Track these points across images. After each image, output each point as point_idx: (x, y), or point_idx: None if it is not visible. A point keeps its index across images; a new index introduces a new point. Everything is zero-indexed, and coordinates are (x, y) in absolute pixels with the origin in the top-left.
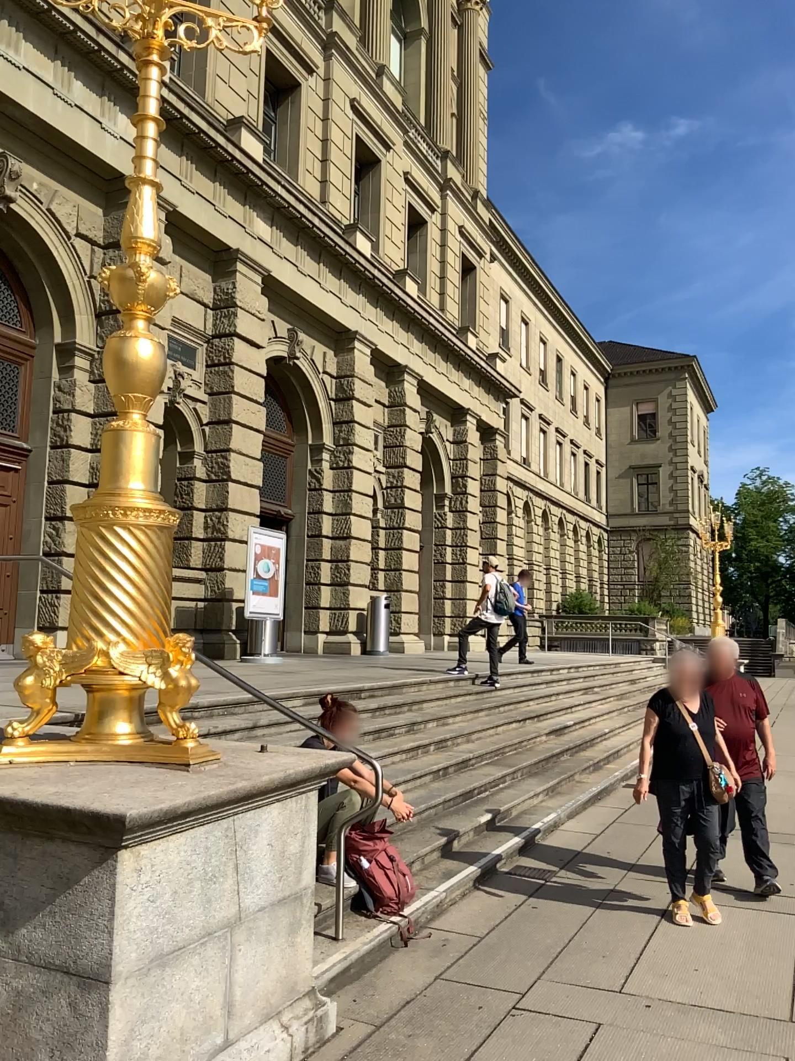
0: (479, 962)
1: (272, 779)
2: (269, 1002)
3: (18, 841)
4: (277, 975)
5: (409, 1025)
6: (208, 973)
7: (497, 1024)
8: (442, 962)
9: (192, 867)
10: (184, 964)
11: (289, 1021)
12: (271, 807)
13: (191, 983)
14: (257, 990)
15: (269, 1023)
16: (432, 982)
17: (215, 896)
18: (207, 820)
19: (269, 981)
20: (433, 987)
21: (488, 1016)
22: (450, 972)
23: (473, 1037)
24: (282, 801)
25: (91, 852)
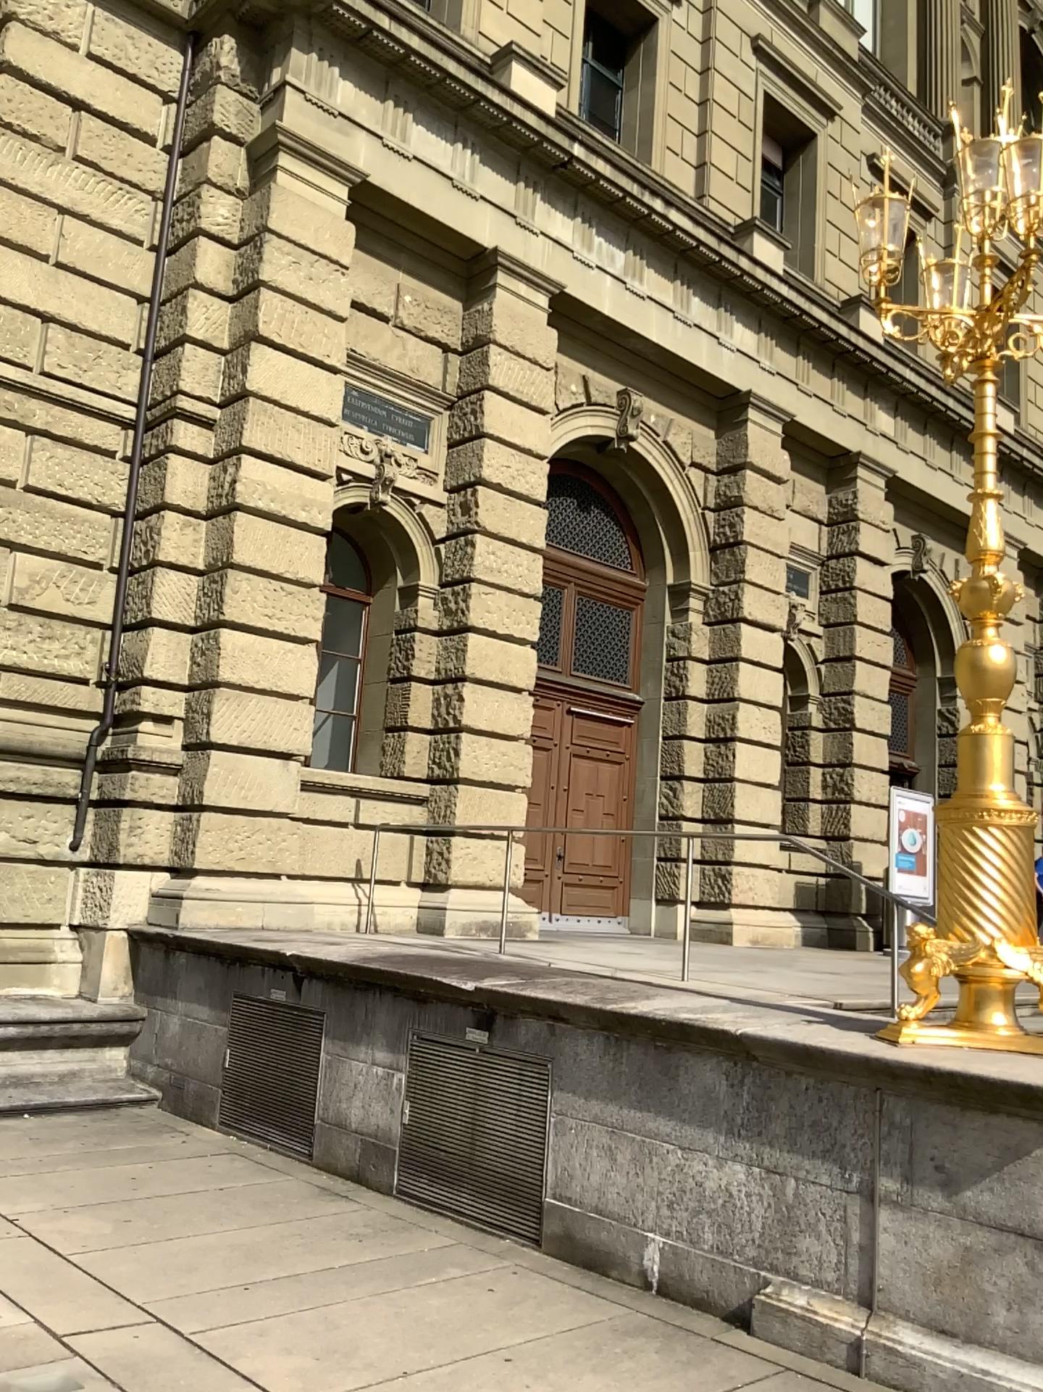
0: None
1: None
2: None
3: (951, 1111)
4: None
5: None
6: None
7: None
8: None
9: None
10: None
11: None
12: None
13: None
14: None
15: None
16: None
17: None
18: None
19: None
20: None
21: None
22: None
23: None
24: None
25: (1030, 1127)
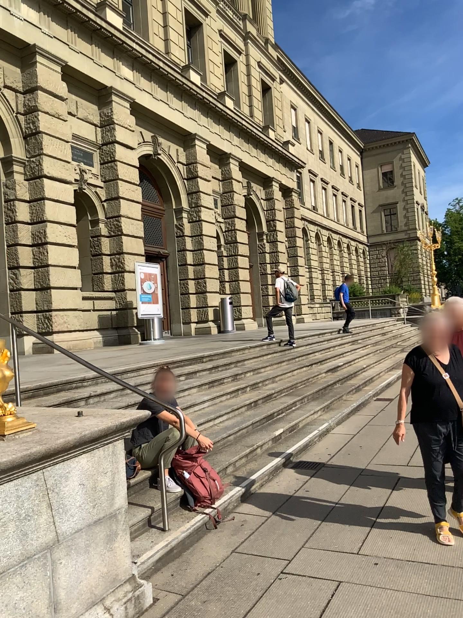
0: (262, 538)
1: (71, 439)
2: (94, 593)
3: None
4: (99, 573)
5: (207, 591)
6: (31, 586)
7: (268, 587)
8: (237, 540)
9: (4, 513)
10: (6, 584)
11: (112, 602)
12: (77, 458)
13: (15, 596)
14: (81, 587)
15: (95, 607)
16: (229, 554)
17: (31, 530)
18: (14, 477)
19: (90, 579)
20: (228, 559)
21: (262, 580)
22: (242, 546)
23: (250, 598)
24: (87, 453)
25: None
